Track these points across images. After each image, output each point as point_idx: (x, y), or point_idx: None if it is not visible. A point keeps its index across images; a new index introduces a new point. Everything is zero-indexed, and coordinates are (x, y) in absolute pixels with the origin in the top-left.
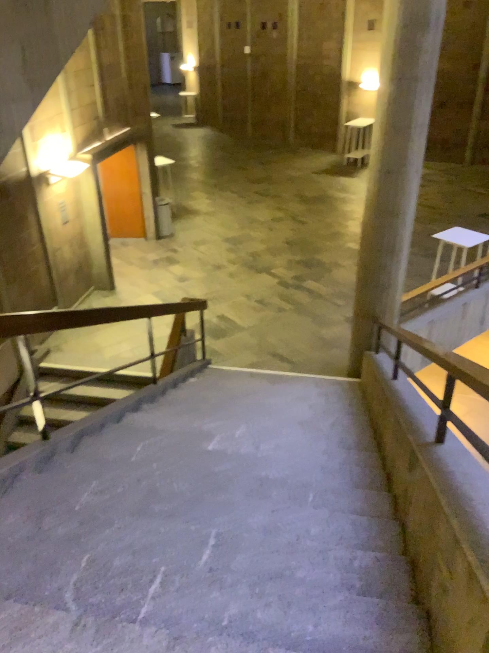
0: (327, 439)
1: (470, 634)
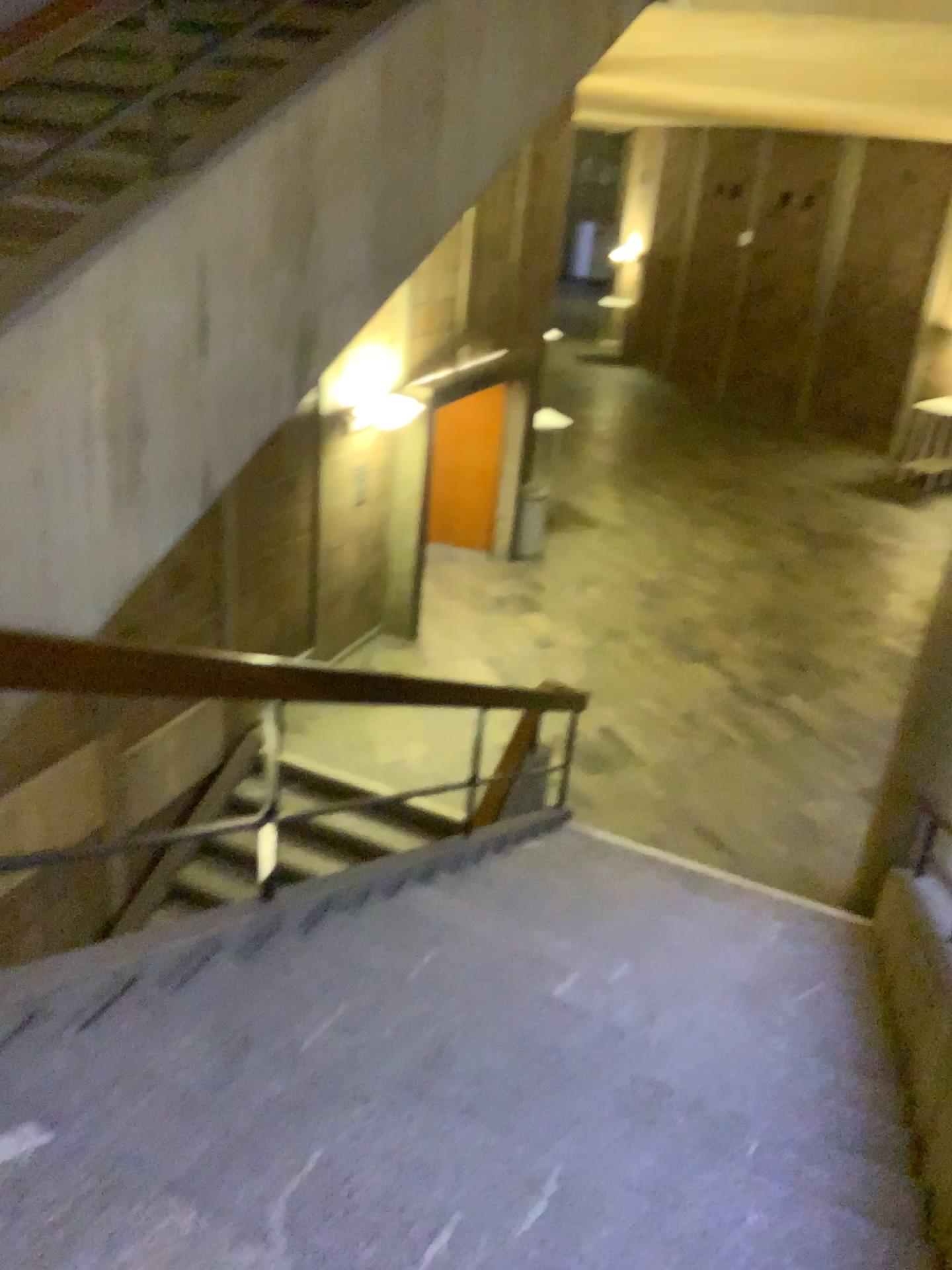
0: (797, 1027)
1: None
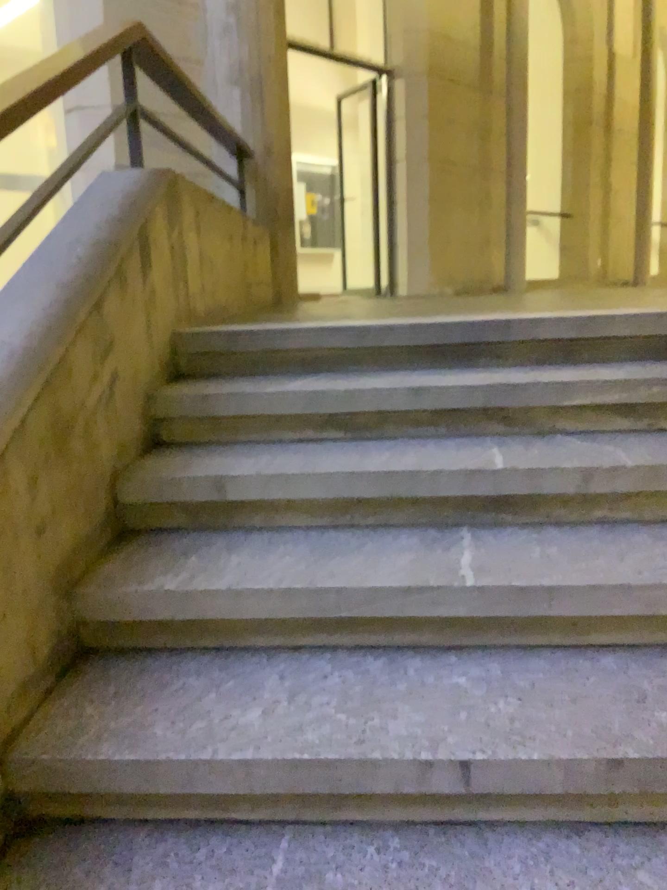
0: None
1: (134, 305)
